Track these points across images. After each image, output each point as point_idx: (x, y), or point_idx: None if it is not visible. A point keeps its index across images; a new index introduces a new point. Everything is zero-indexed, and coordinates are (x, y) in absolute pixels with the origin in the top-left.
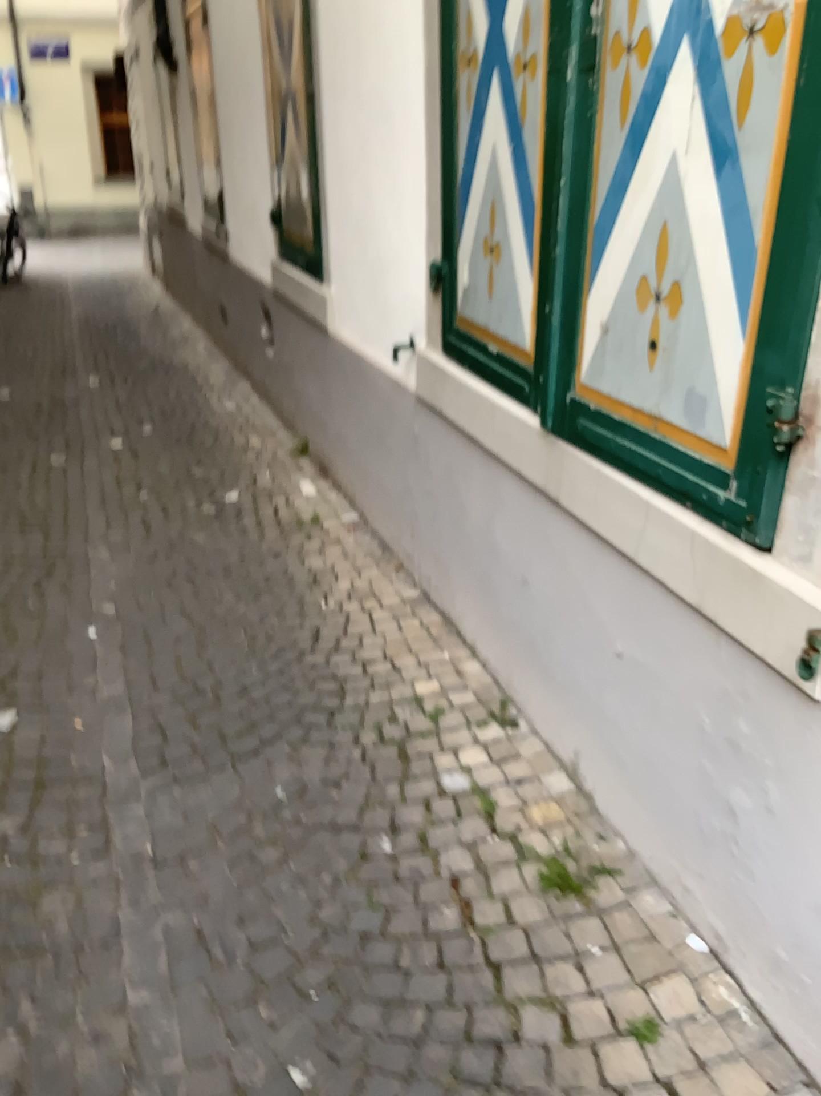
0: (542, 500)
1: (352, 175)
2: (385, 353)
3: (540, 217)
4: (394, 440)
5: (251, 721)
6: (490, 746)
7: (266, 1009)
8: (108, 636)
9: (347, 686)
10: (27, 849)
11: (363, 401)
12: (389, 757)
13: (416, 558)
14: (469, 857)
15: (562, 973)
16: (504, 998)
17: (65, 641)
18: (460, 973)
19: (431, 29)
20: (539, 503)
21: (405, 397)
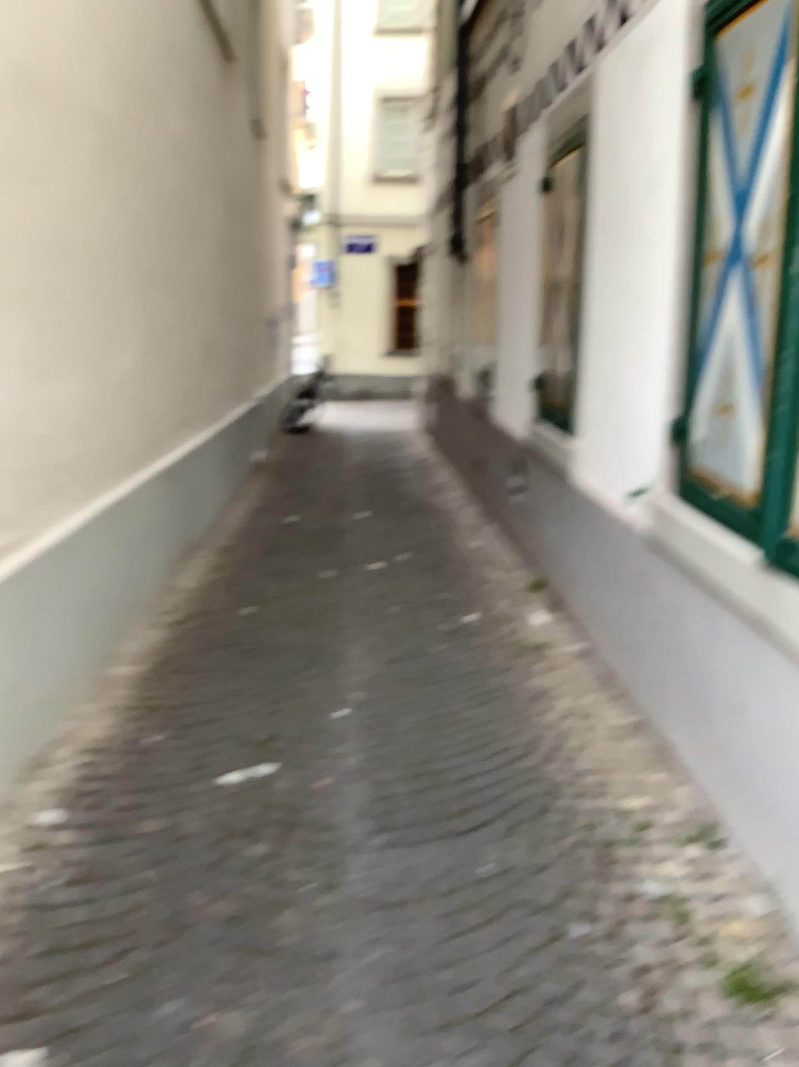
0: (755, 628)
1: (606, 346)
2: (622, 498)
3: (766, 379)
4: (624, 576)
5: (468, 805)
6: (690, 861)
7: (456, 1043)
8: (354, 718)
9: (558, 789)
10: (272, 874)
11: (598, 541)
12: (591, 855)
13: (636, 686)
14: (659, 954)
15: None
16: None
17: (318, 718)
18: (639, 1052)
19: (683, 230)
20: (753, 632)
21: (637, 537)
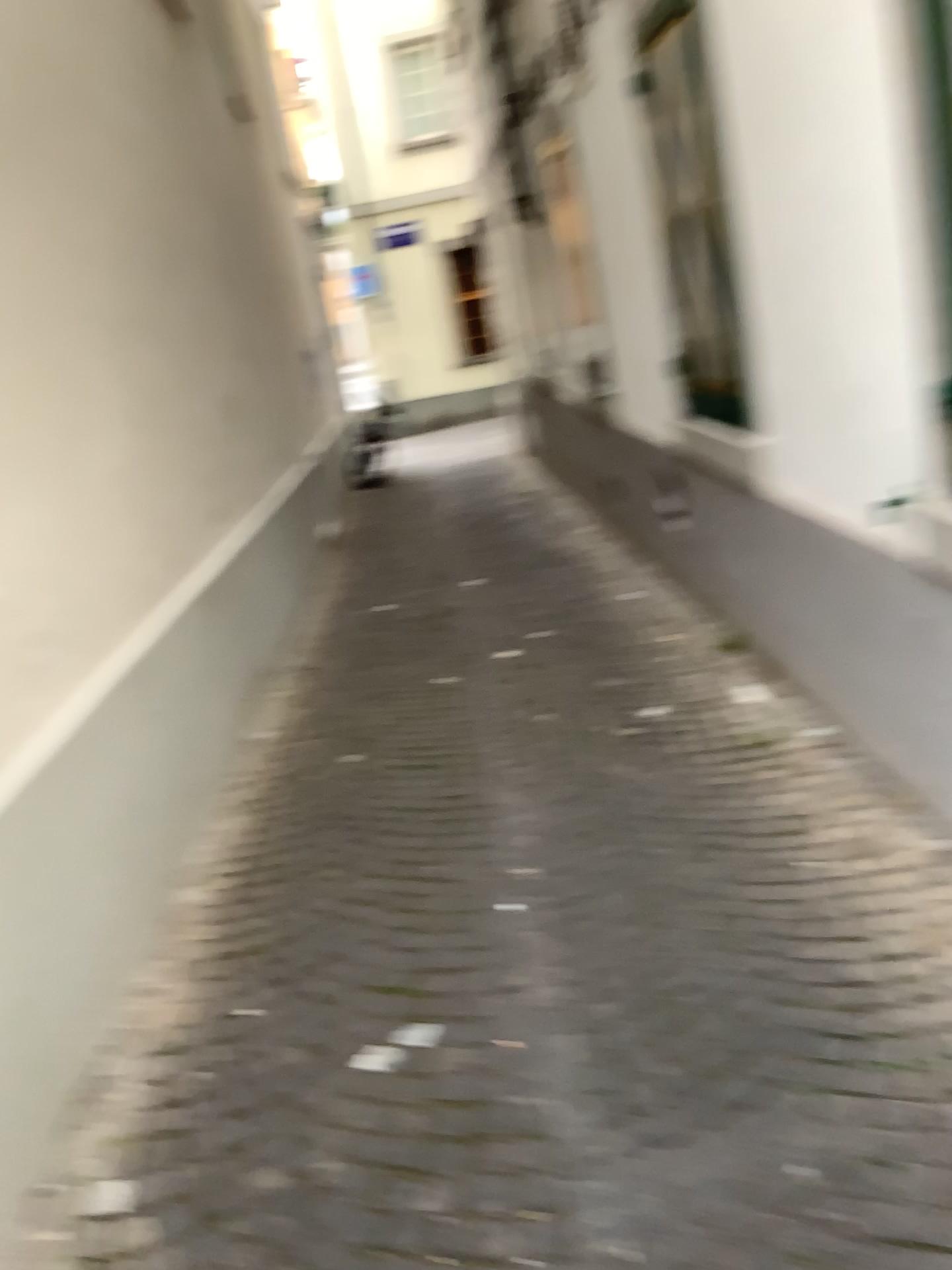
0: None
1: (793, 293)
2: (864, 514)
3: None
4: (889, 630)
5: (743, 1050)
6: None
7: None
8: (532, 914)
9: (875, 996)
10: (466, 1246)
11: (832, 581)
12: None
13: (942, 793)
14: None
15: None
16: None
17: (480, 923)
18: None
19: (917, 73)
20: None
21: (904, 571)
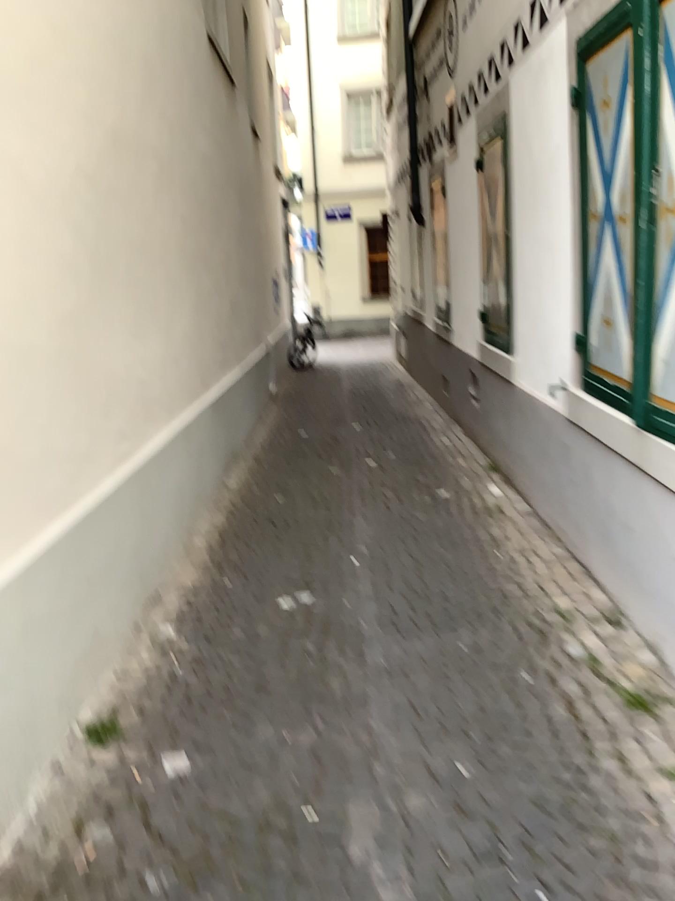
0: (635, 471)
1: (530, 284)
2: (548, 394)
3: (629, 302)
4: (553, 450)
5: (449, 612)
6: (603, 634)
7: (447, 741)
8: (364, 565)
9: (511, 598)
10: (319, 658)
11: (534, 428)
12: (534, 636)
13: (566, 529)
14: (579, 687)
15: (629, 744)
16: (590, 751)
17: (339, 566)
18: (564, 738)
19: (573, 200)
20: (634, 474)
21: (560, 421)
